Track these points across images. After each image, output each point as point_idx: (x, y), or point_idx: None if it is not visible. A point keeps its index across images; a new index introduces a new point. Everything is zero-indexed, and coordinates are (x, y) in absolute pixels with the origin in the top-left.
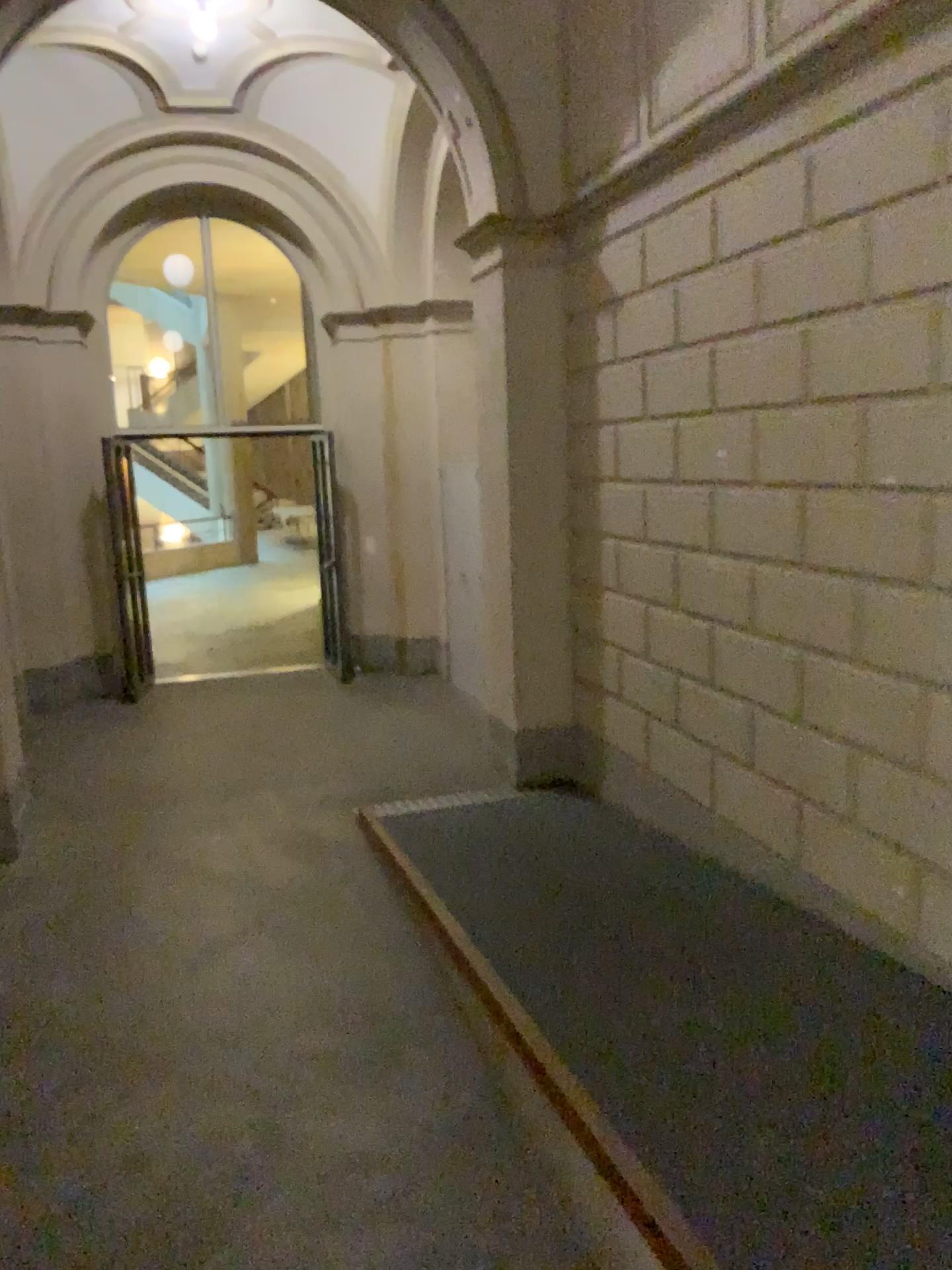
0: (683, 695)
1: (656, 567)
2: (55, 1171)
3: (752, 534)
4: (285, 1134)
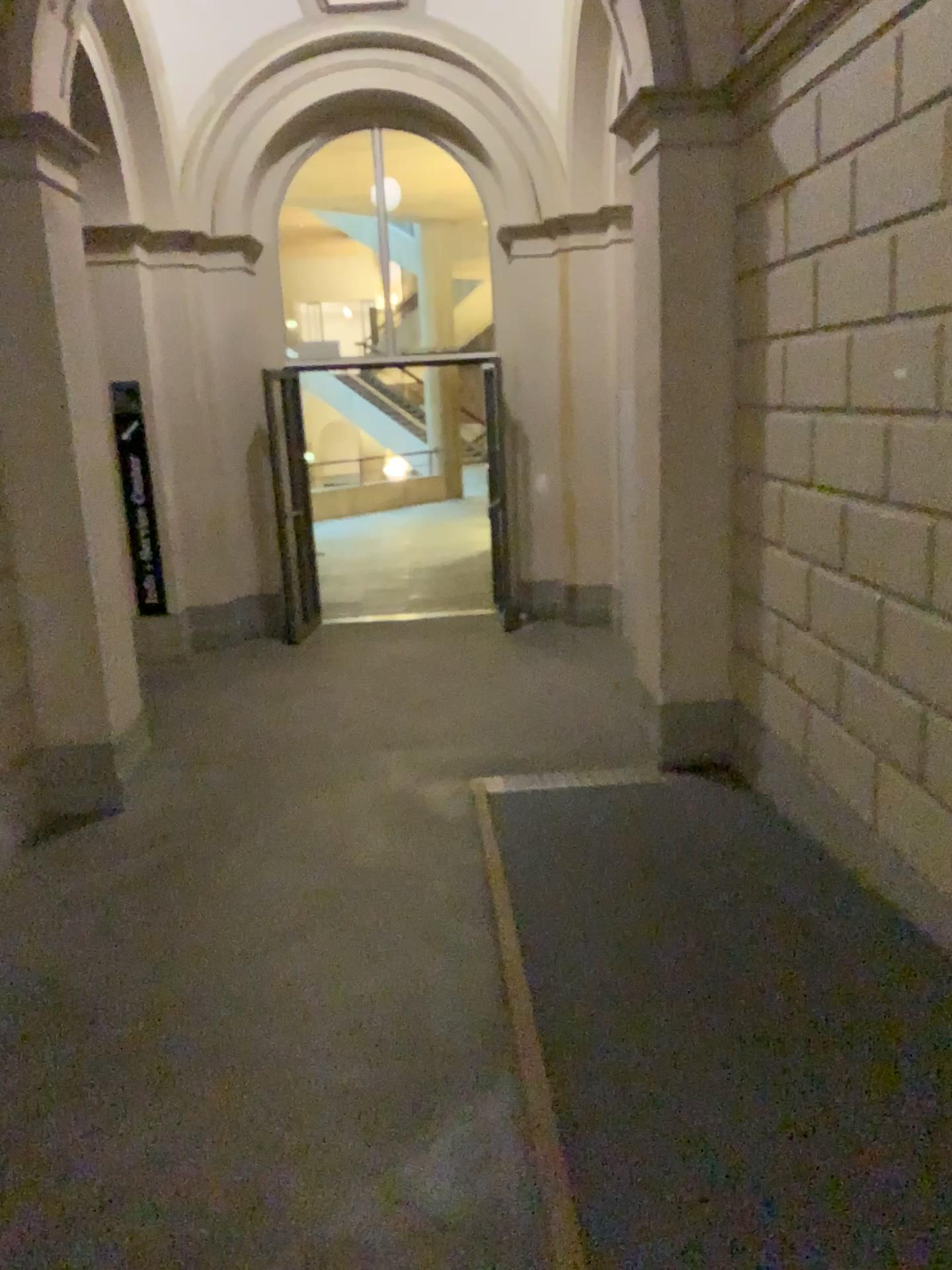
0: (847, 680)
1: (822, 519)
2: (9, 1211)
3: (932, 482)
4: (266, 1202)
